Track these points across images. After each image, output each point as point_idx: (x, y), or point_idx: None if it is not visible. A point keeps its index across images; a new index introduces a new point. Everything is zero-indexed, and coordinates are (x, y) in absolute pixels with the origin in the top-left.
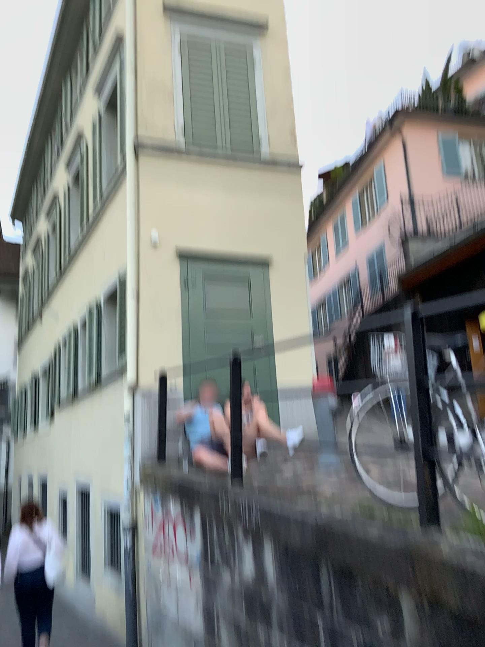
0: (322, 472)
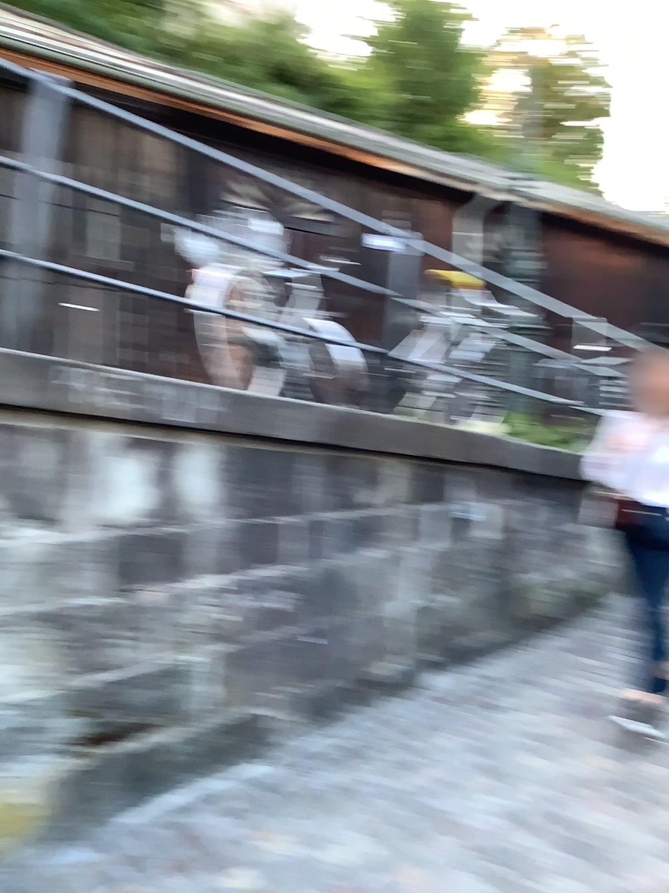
0: None
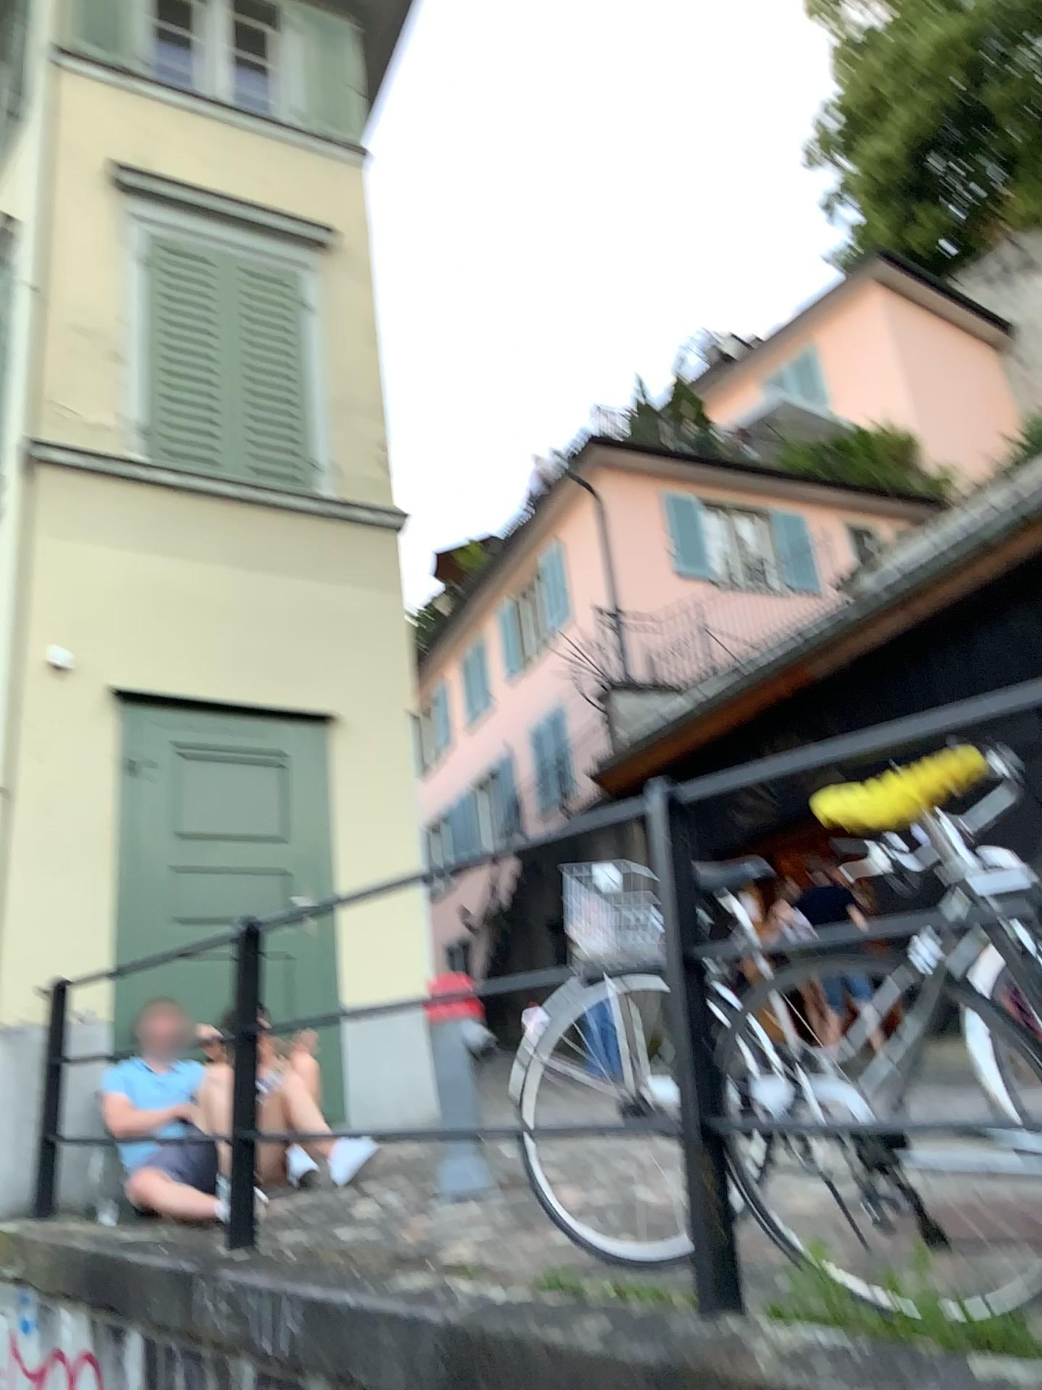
0: (448, 1208)
